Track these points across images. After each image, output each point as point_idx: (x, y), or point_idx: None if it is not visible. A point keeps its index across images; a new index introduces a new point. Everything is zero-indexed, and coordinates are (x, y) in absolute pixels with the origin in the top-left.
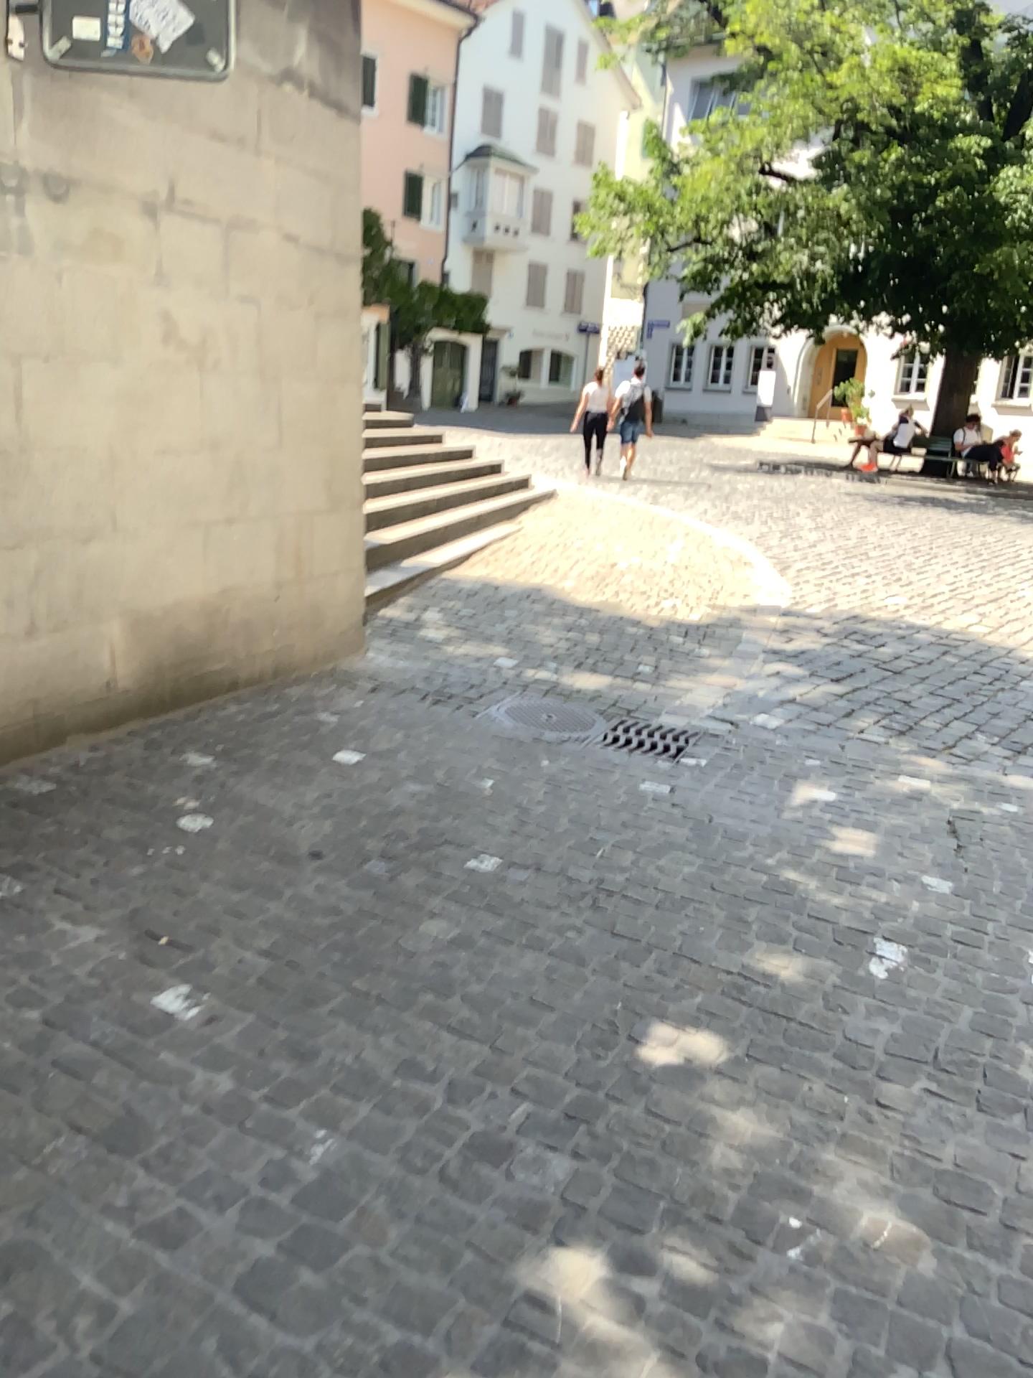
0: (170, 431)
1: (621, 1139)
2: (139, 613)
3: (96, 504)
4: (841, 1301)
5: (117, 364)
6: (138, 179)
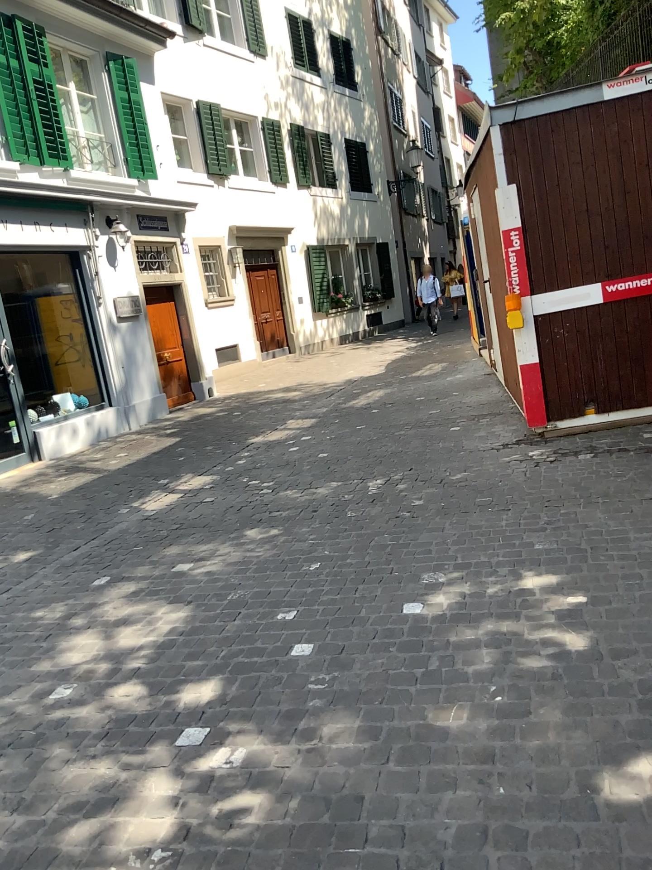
0: None
1: (612, 699)
2: None
3: None
4: (463, 678)
5: None
6: None
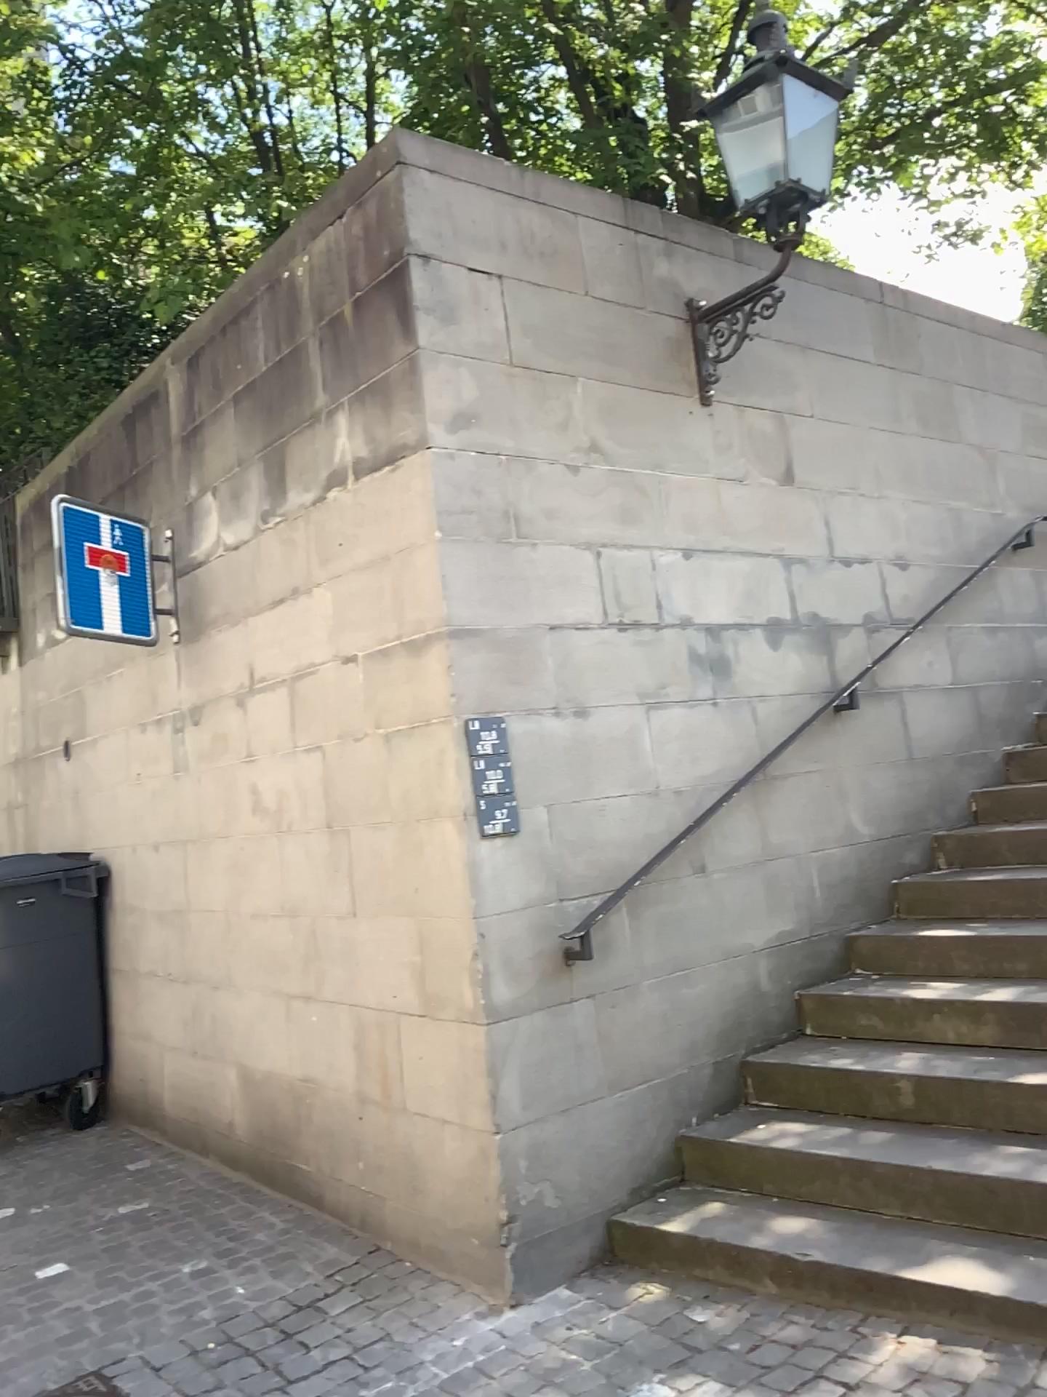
0: (255, 898)
1: None
2: (240, 1067)
3: (215, 957)
4: None
5: (222, 839)
6: (225, 682)
